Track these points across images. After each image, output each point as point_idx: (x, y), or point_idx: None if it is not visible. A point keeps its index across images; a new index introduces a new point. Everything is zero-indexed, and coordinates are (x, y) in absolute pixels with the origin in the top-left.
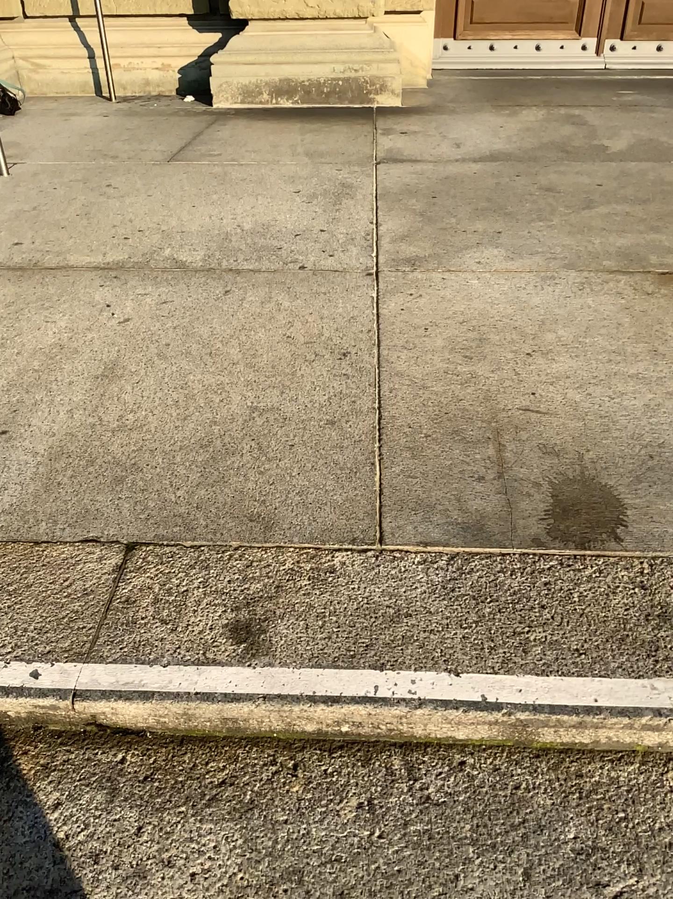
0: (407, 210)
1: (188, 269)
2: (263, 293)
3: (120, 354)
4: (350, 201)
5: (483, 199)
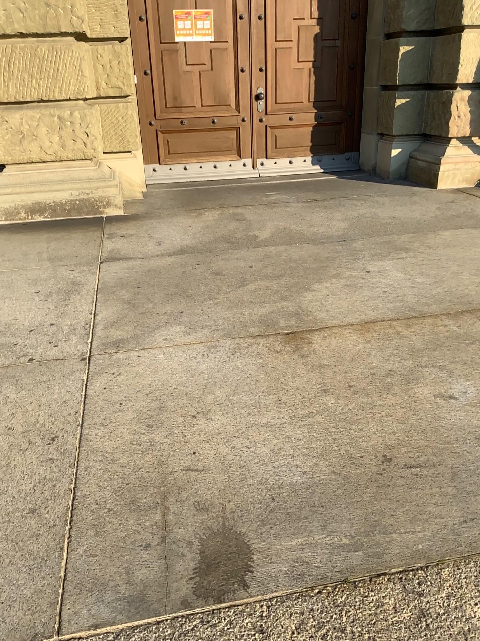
0: (119, 298)
1: None
2: None
3: None
4: (78, 294)
5: (173, 283)
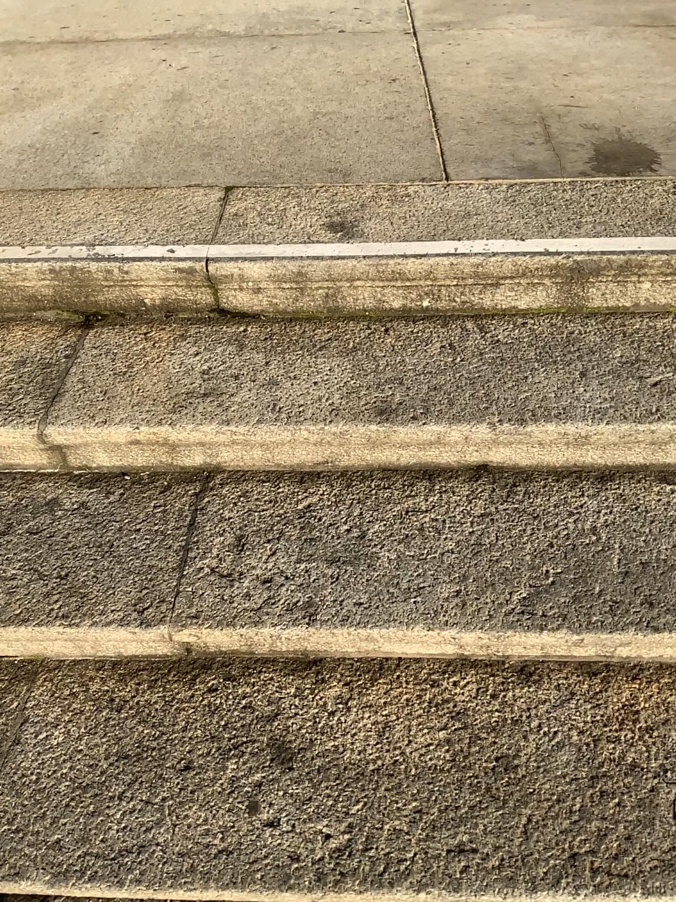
0: None
1: (231, 39)
2: (307, 51)
3: (184, 89)
4: None
5: None
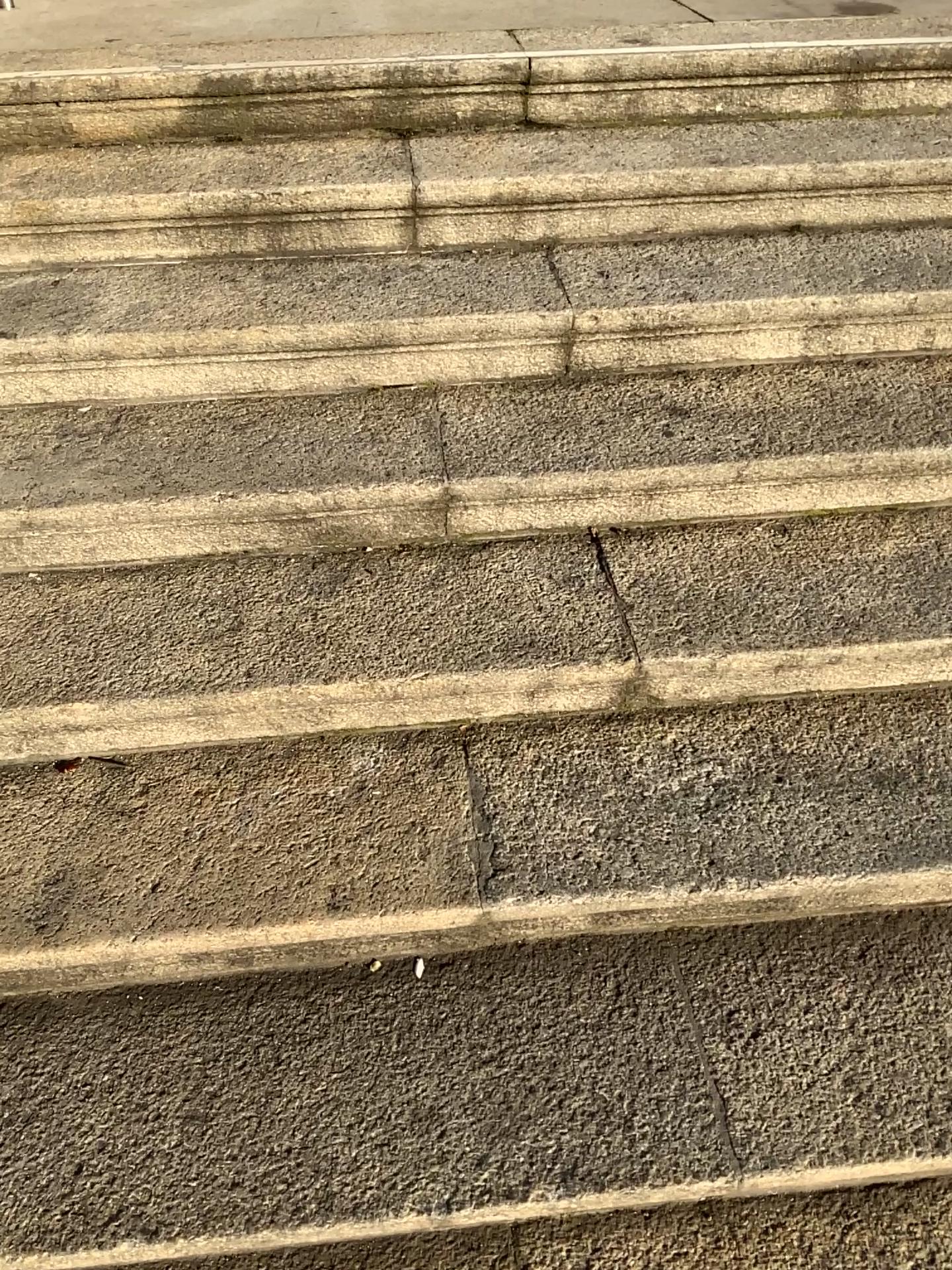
0: None
1: None
2: None
3: None
4: None
5: None
